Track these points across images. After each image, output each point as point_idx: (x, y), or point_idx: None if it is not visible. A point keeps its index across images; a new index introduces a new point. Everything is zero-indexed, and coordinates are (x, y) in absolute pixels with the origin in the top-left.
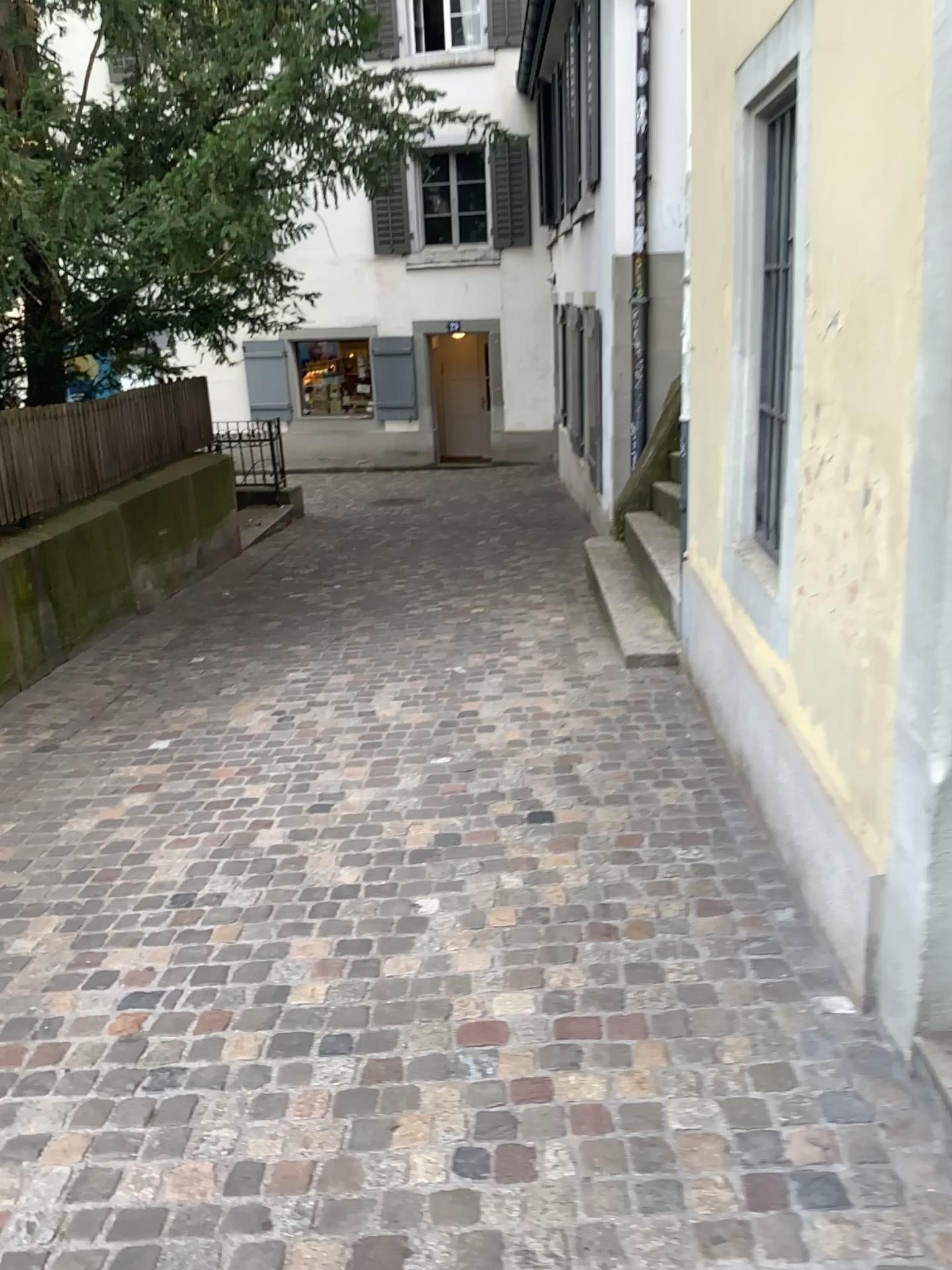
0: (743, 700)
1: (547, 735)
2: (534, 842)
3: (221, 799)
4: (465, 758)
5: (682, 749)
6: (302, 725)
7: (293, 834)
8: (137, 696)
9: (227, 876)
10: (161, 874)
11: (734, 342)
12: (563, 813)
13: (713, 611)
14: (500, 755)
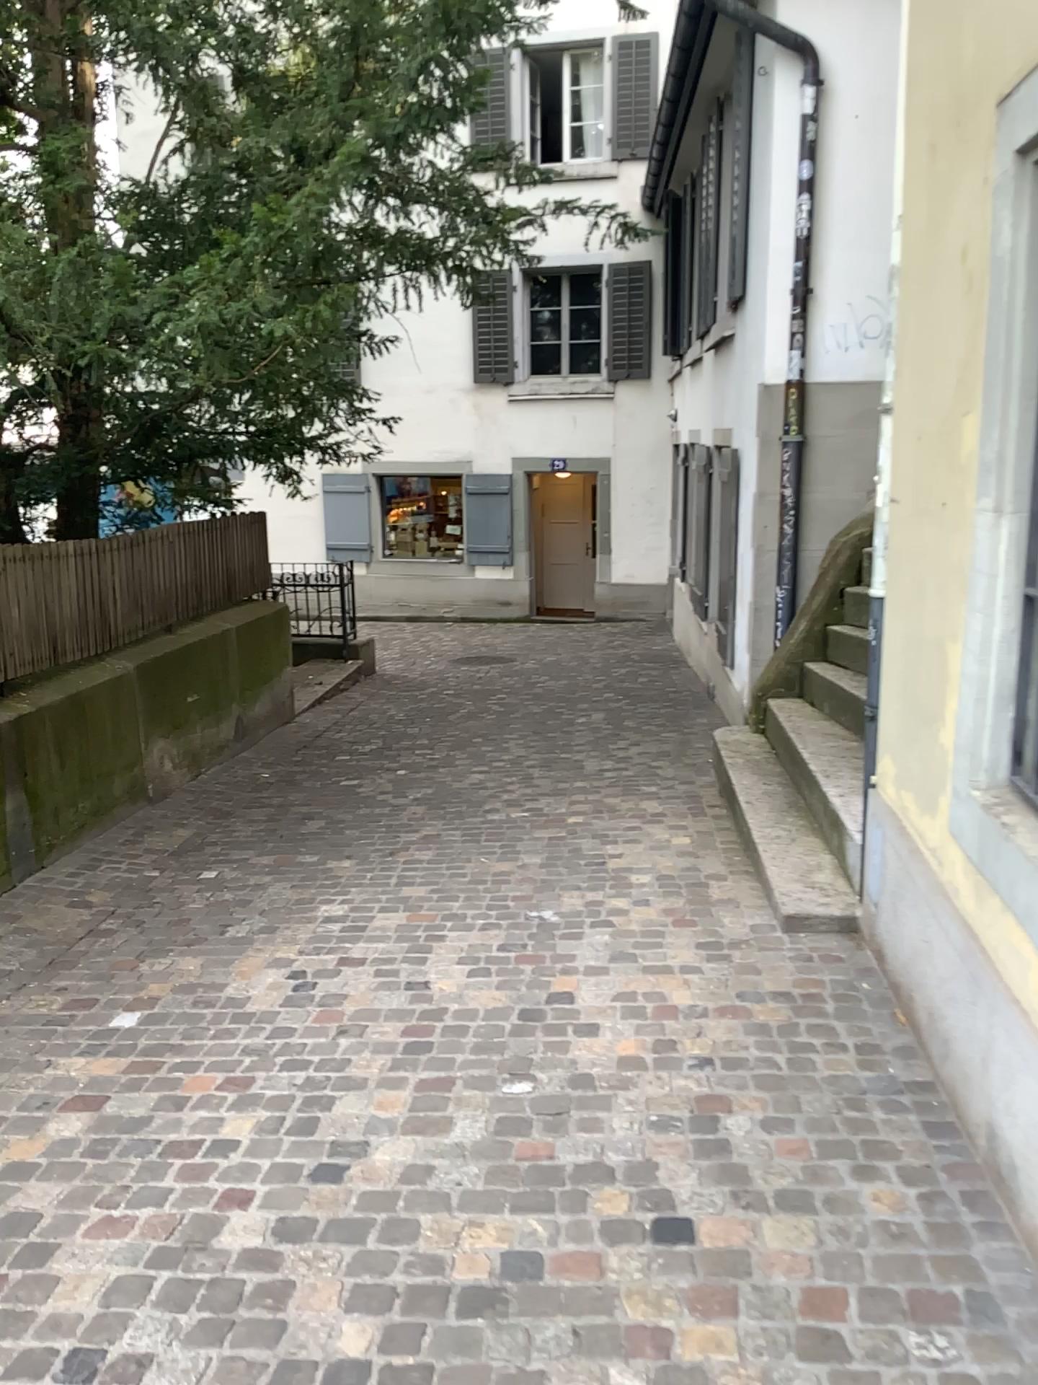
0: (999, 1049)
1: (676, 1054)
2: (662, 1281)
3: (185, 1139)
4: (553, 1085)
5: (887, 1102)
6: (325, 1002)
7: (280, 1226)
8: (115, 931)
9: (160, 1315)
10: (59, 1300)
11: (985, 494)
12: (708, 1218)
13: (936, 889)
14: (606, 1085)
